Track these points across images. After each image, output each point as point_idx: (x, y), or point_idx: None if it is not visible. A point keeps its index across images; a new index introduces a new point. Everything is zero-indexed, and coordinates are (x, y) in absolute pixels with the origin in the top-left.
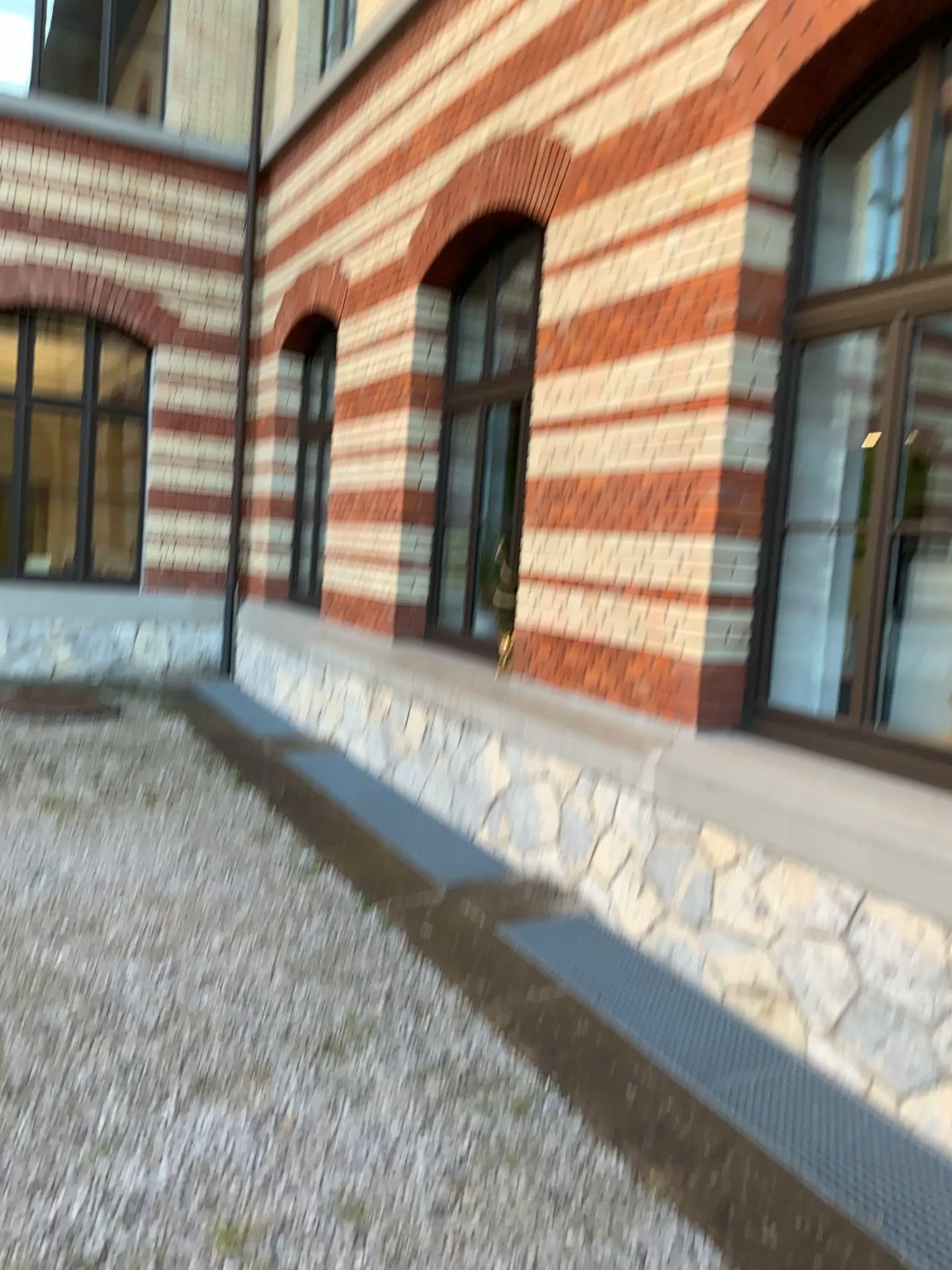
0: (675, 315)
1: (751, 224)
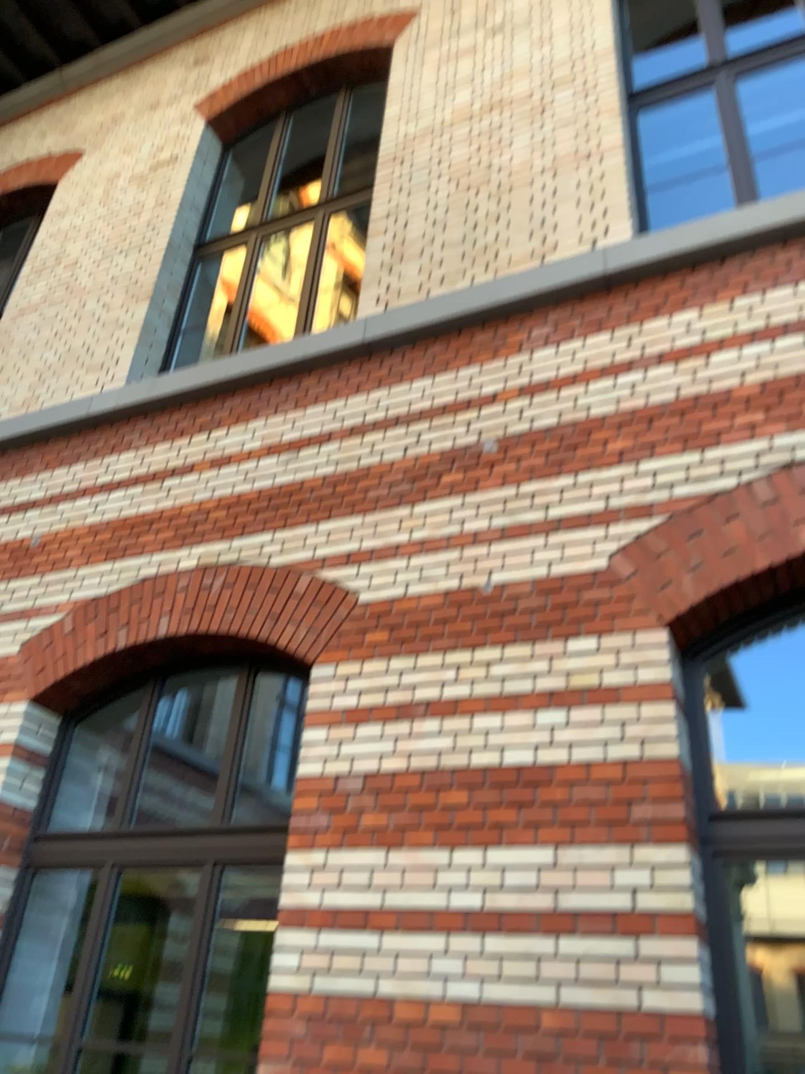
0: (569, 800)
1: (684, 716)
